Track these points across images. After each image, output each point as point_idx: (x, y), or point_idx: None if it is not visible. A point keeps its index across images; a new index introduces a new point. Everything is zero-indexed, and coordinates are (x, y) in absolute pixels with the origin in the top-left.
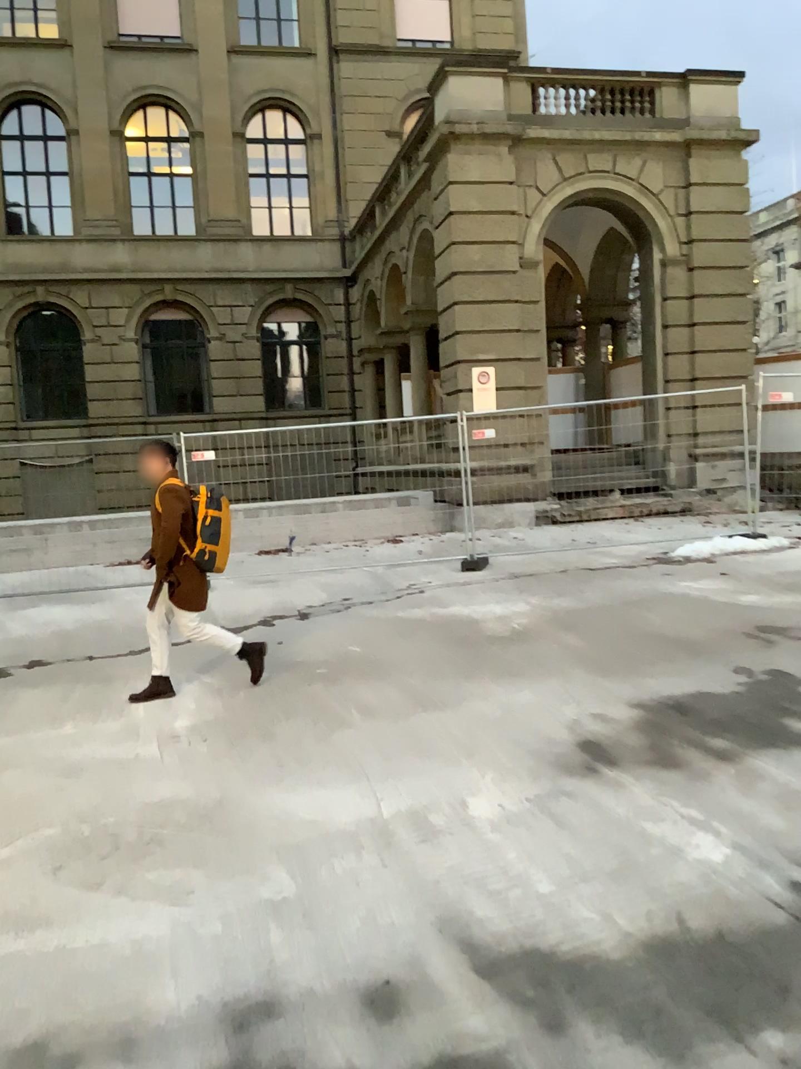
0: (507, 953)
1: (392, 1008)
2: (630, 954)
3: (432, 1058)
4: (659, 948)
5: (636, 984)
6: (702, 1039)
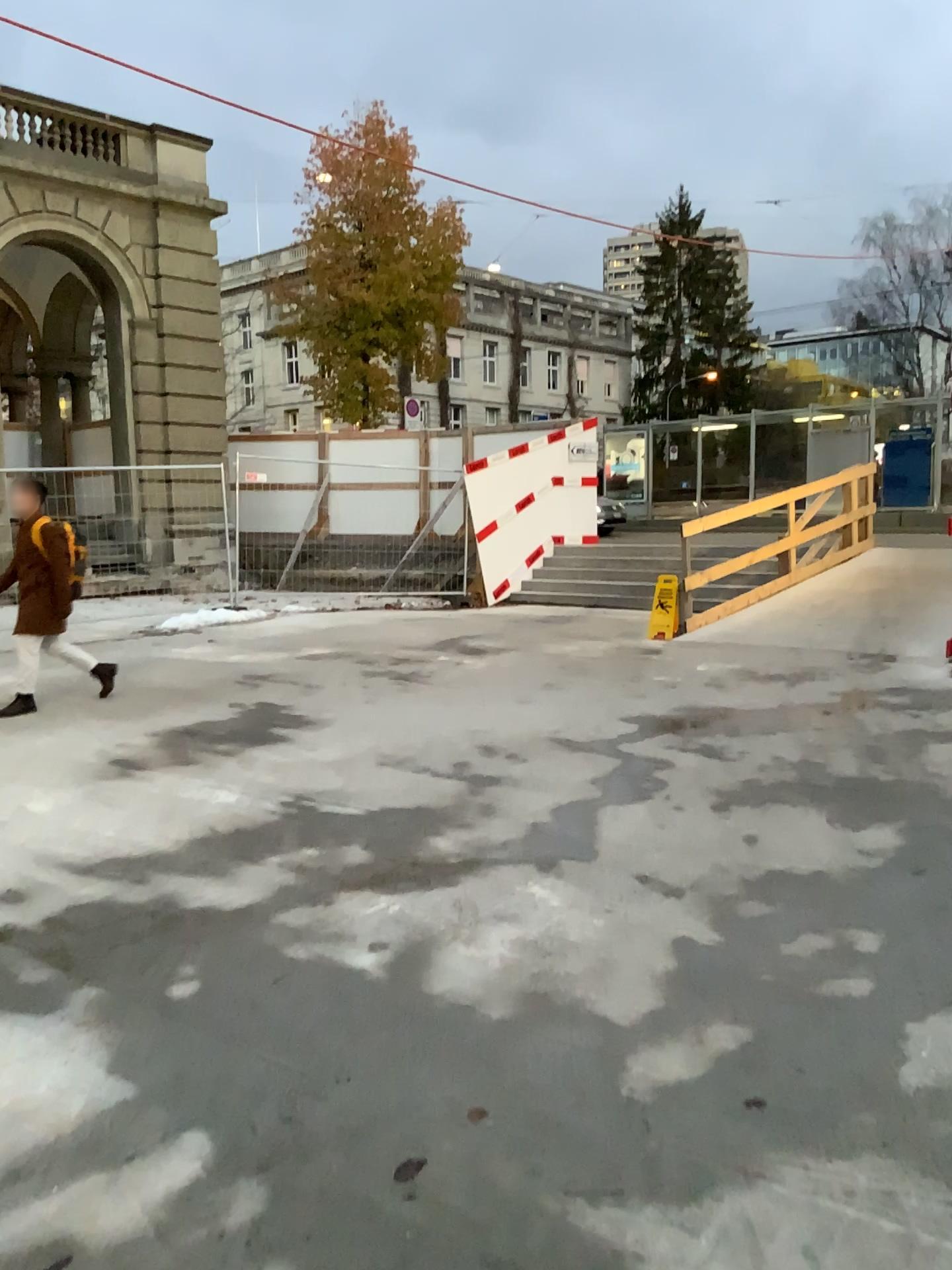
0: (101, 856)
1: (28, 892)
2: (186, 842)
3: (69, 901)
4: (204, 837)
5: (193, 852)
6: (237, 862)
